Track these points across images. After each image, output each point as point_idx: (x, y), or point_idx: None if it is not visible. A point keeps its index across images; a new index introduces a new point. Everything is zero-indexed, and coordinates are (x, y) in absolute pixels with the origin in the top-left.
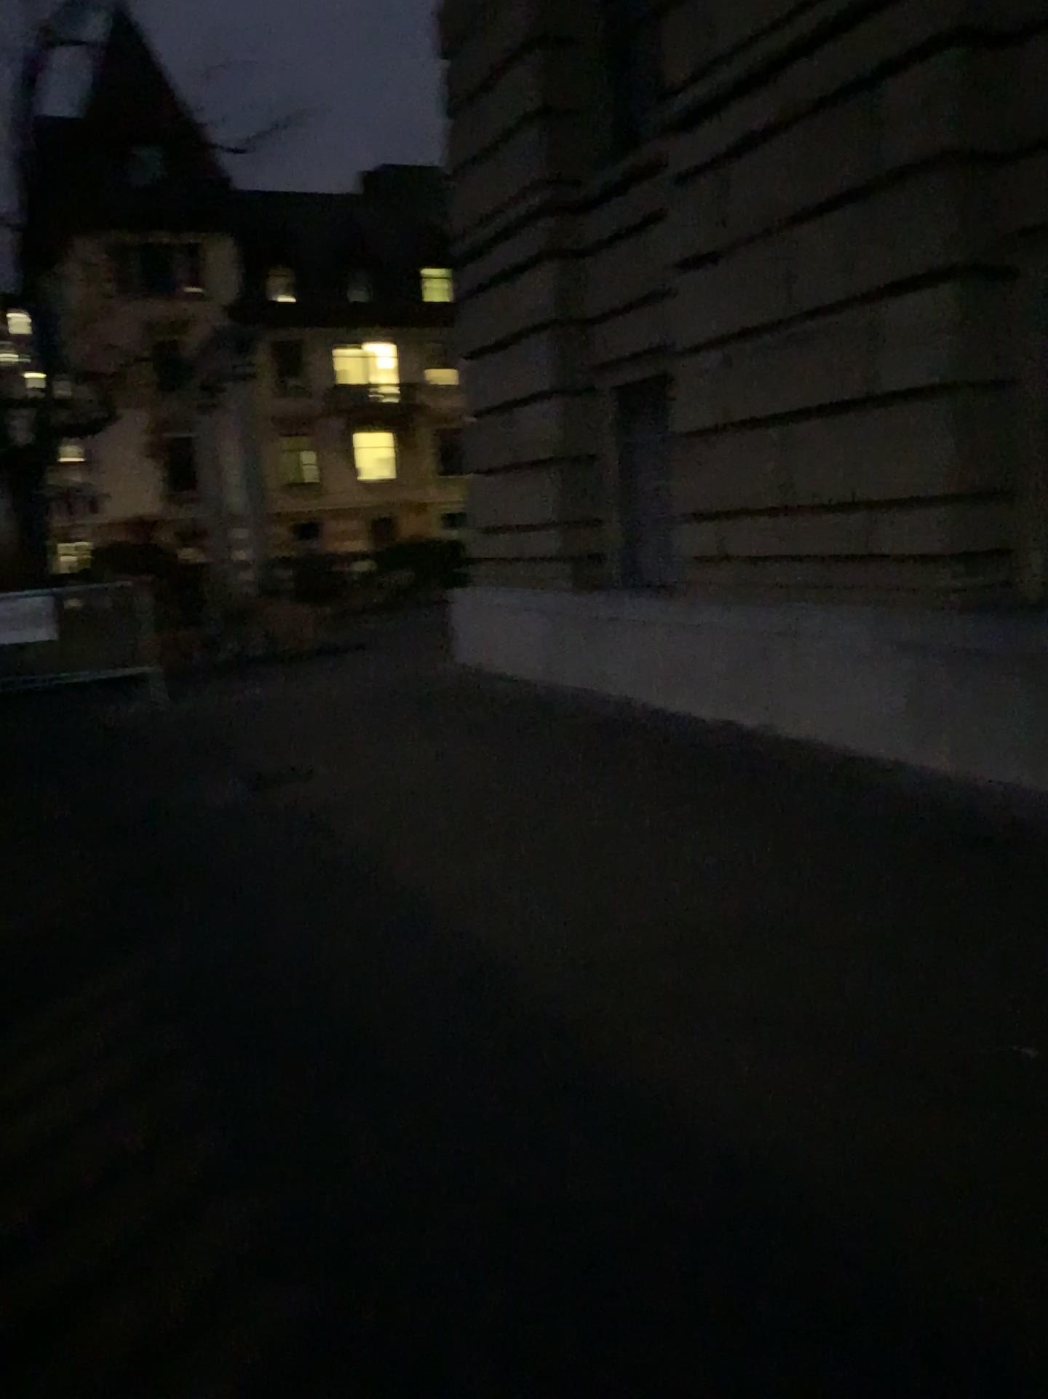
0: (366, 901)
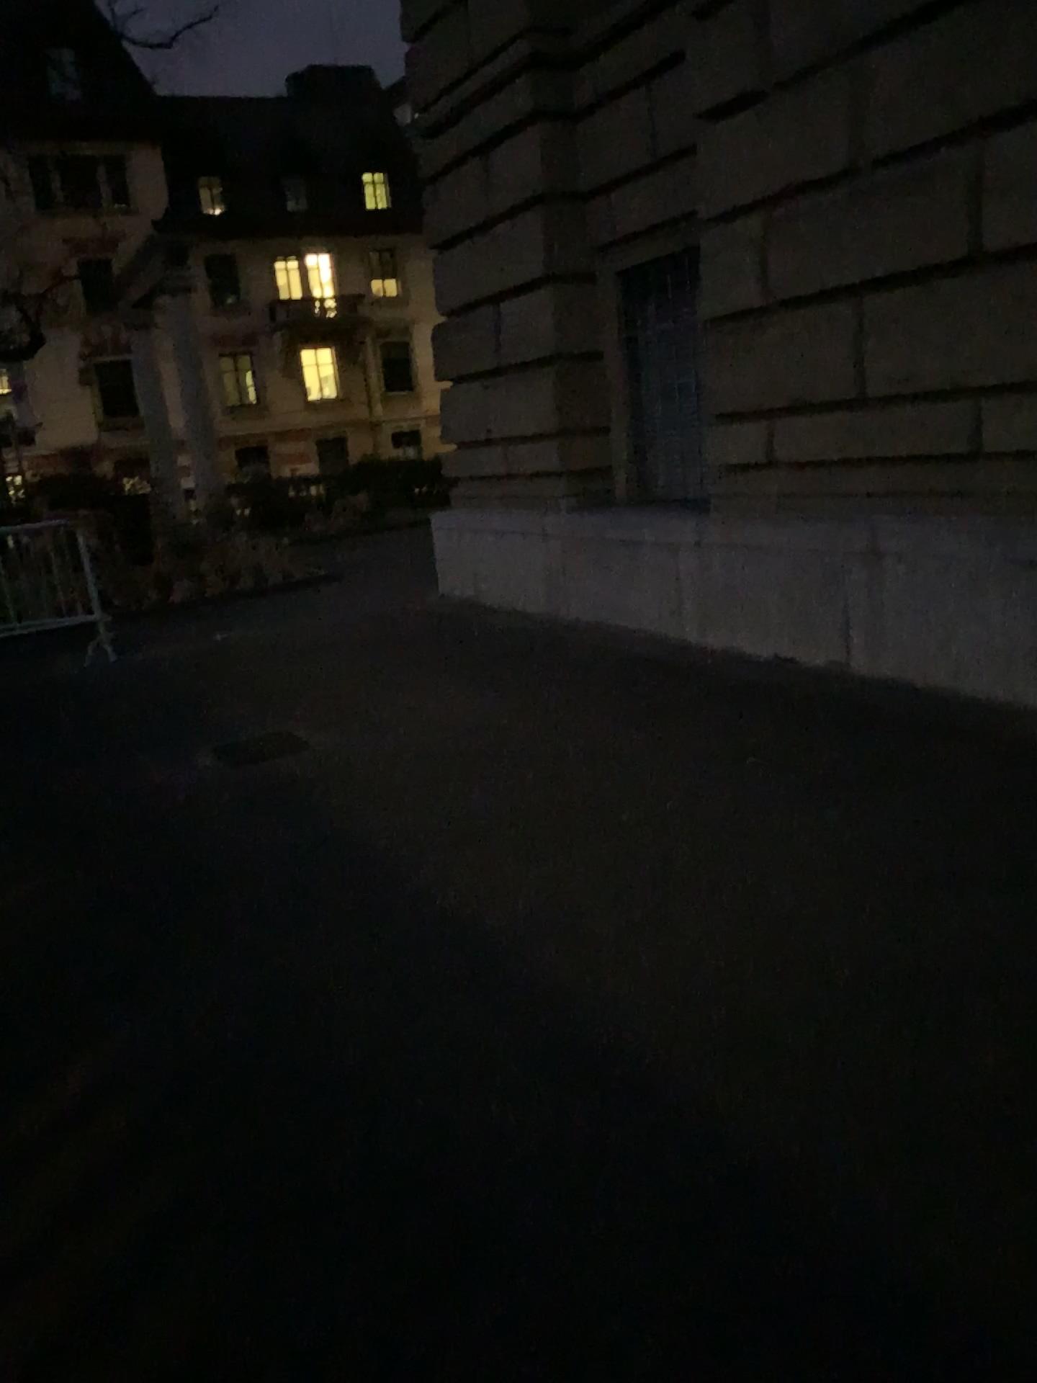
0: (408, 939)
